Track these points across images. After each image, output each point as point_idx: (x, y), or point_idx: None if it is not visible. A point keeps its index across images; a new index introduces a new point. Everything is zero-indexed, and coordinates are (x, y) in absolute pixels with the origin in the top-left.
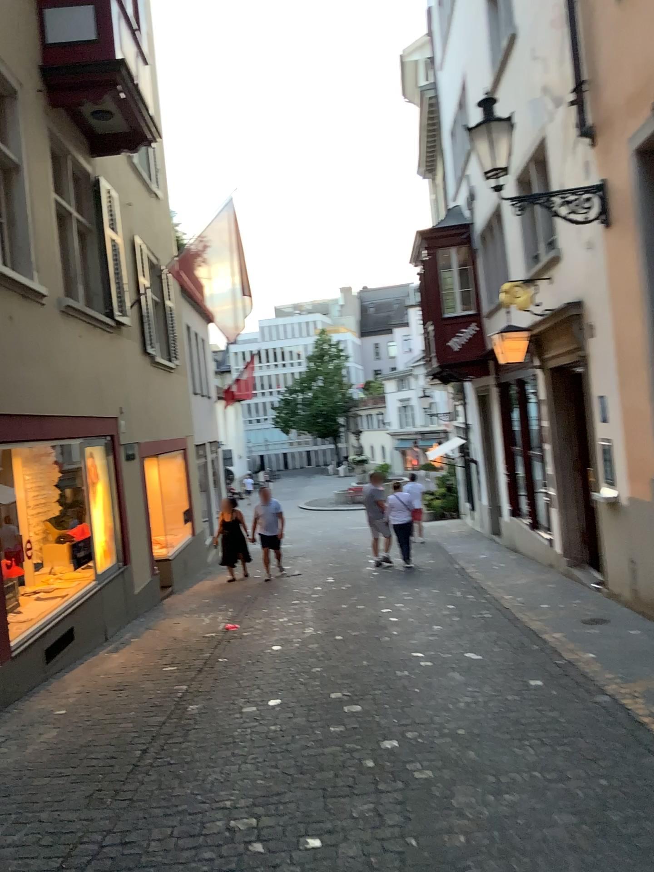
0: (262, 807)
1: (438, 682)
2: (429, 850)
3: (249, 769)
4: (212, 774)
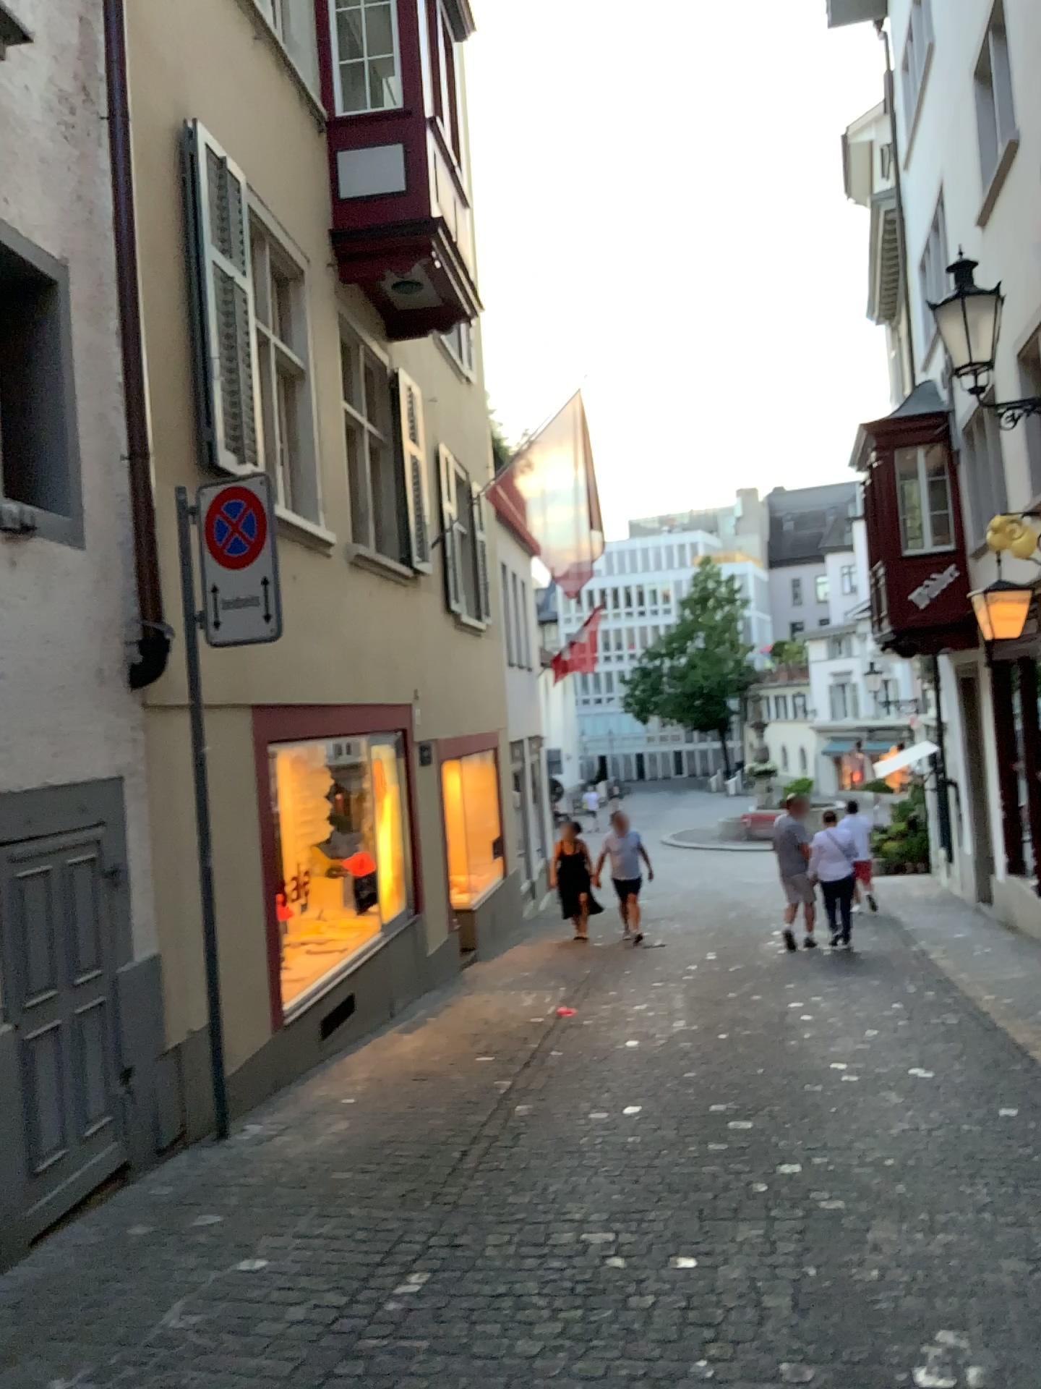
0: (621, 1219)
1: (863, 1097)
2: (830, 1276)
3: (604, 1179)
4: (557, 1180)
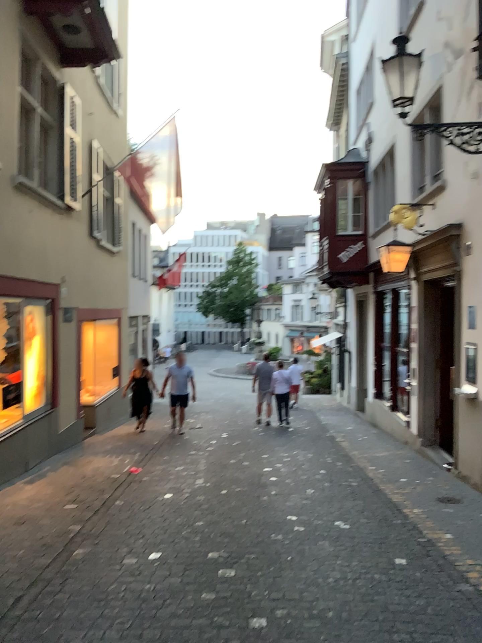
0: None
1: (310, 553)
2: None
3: (111, 641)
4: None
